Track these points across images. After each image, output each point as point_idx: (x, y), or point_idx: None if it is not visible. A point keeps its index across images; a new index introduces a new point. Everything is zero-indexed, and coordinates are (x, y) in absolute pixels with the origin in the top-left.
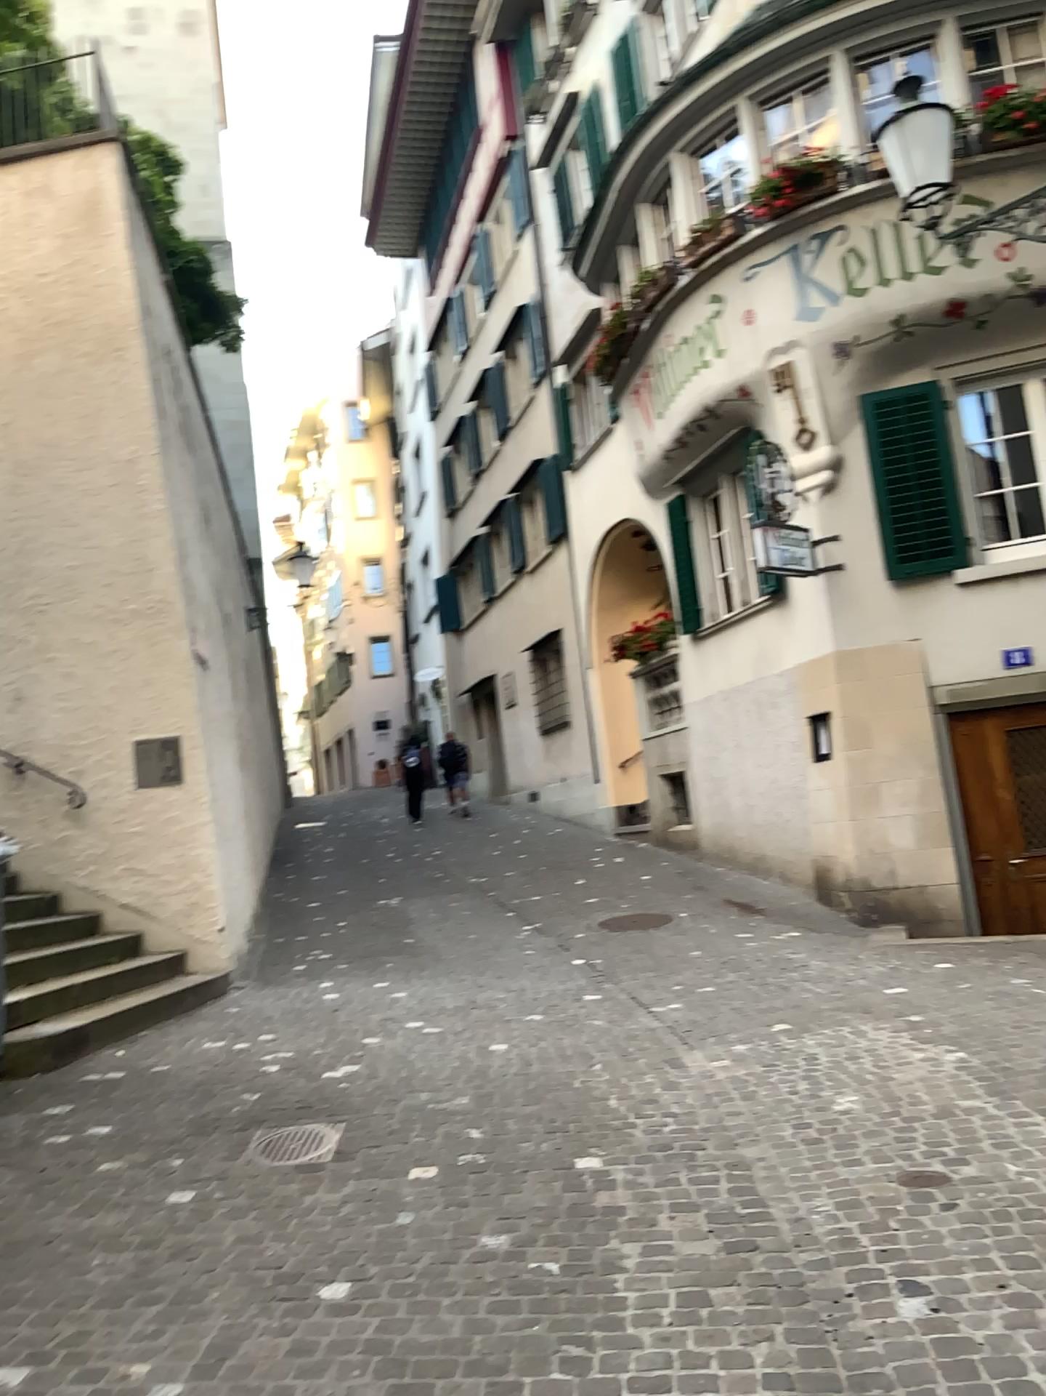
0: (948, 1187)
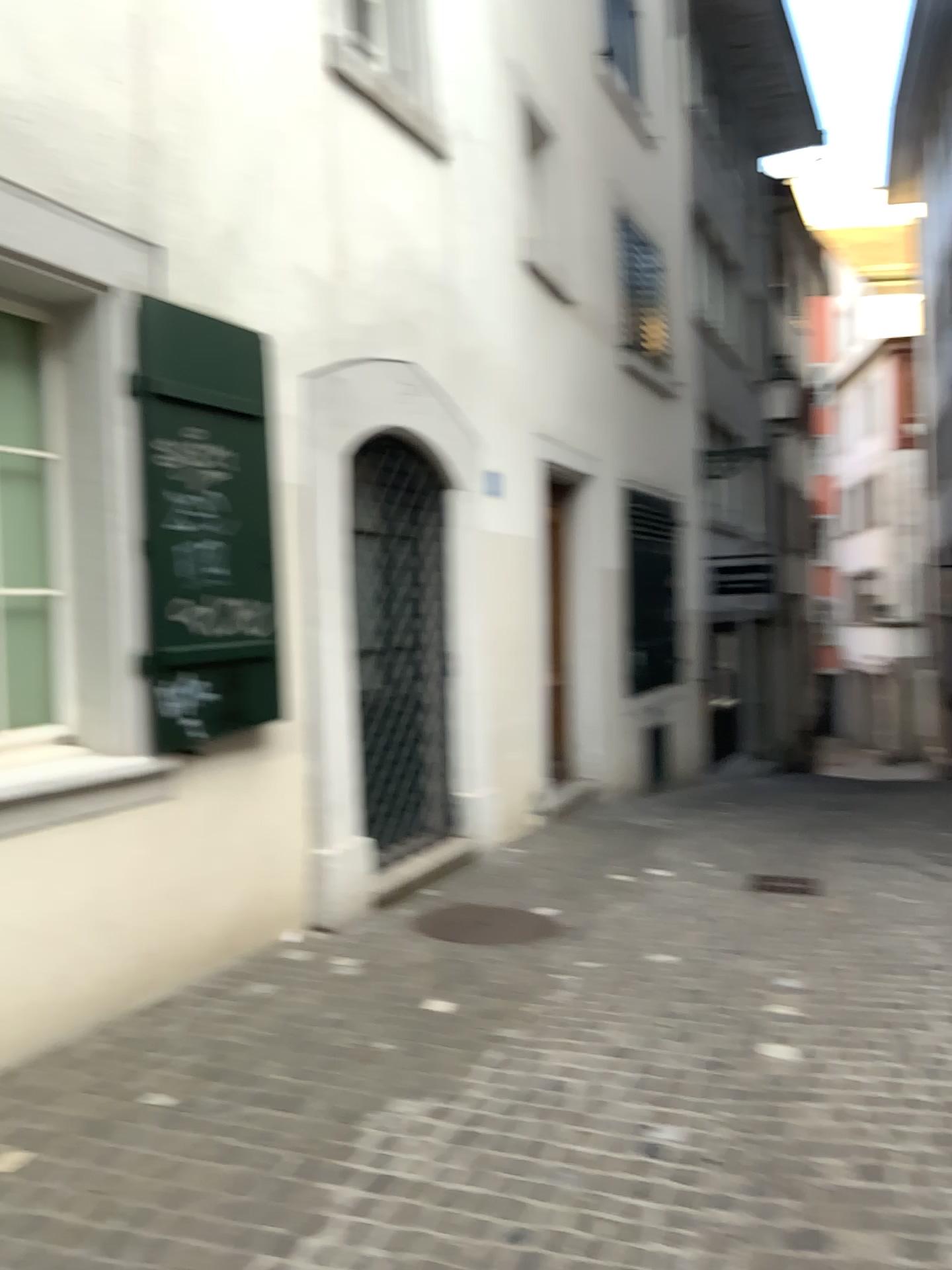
0: (488, 1261)
